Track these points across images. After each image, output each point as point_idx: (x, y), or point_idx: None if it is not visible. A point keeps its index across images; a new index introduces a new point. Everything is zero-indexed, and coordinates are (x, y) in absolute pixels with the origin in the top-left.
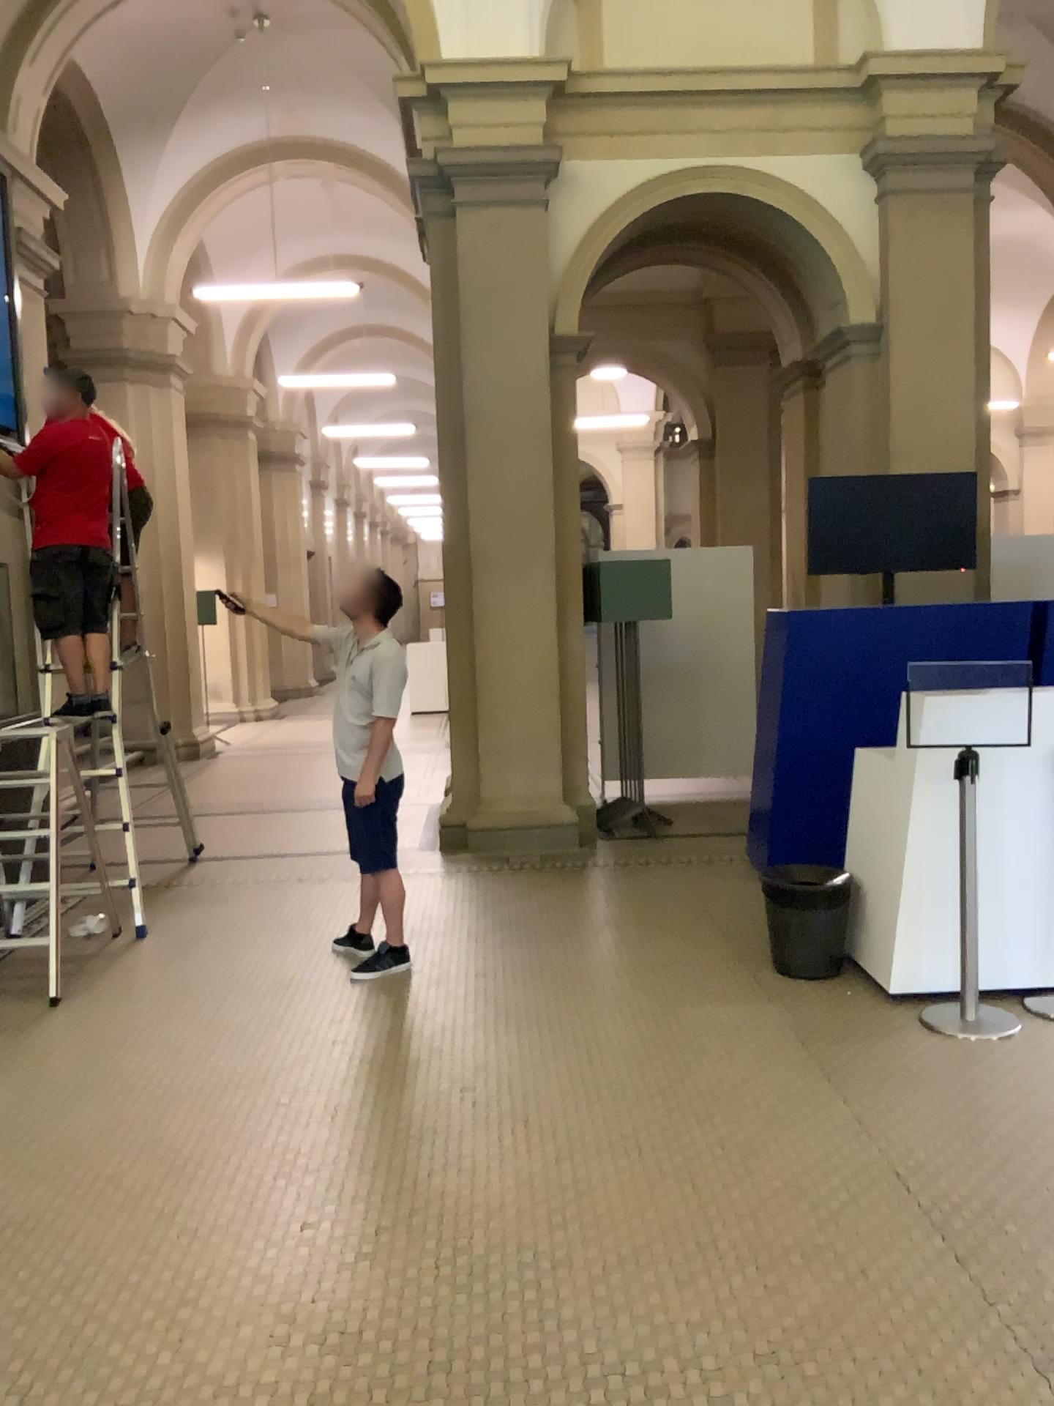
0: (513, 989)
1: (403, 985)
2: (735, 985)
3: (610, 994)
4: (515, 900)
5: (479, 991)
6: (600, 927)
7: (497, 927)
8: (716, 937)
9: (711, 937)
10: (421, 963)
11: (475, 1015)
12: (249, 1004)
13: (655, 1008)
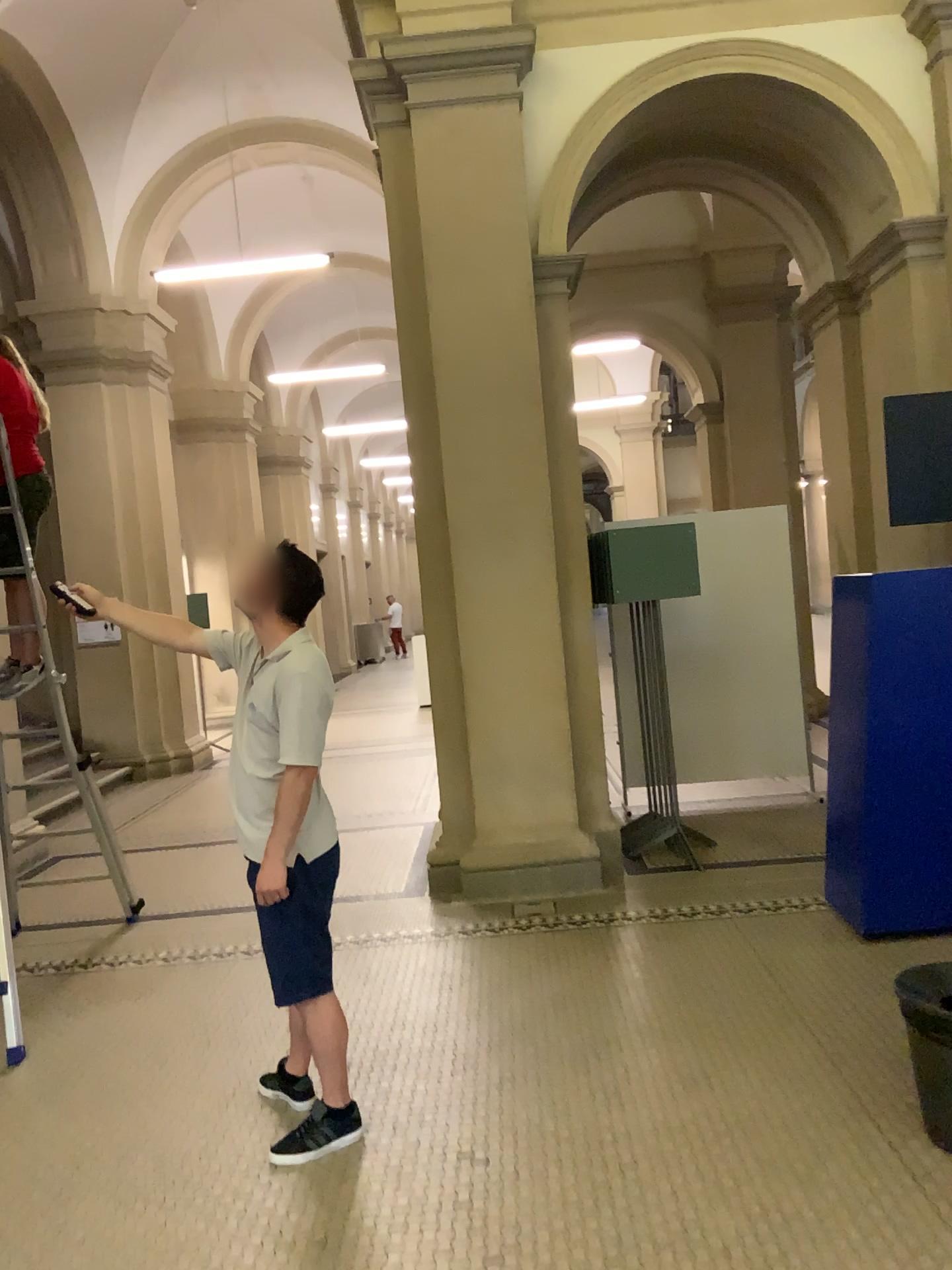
0: (509, 1195)
1: (342, 1182)
2: (875, 1187)
3: (668, 1214)
4: (519, 985)
5: (457, 1200)
6: (639, 1040)
7: (493, 1040)
8: (816, 1063)
9: (807, 1064)
10: (375, 1125)
11: (446, 1265)
12: (96, 1232)
13: (750, 1251)
